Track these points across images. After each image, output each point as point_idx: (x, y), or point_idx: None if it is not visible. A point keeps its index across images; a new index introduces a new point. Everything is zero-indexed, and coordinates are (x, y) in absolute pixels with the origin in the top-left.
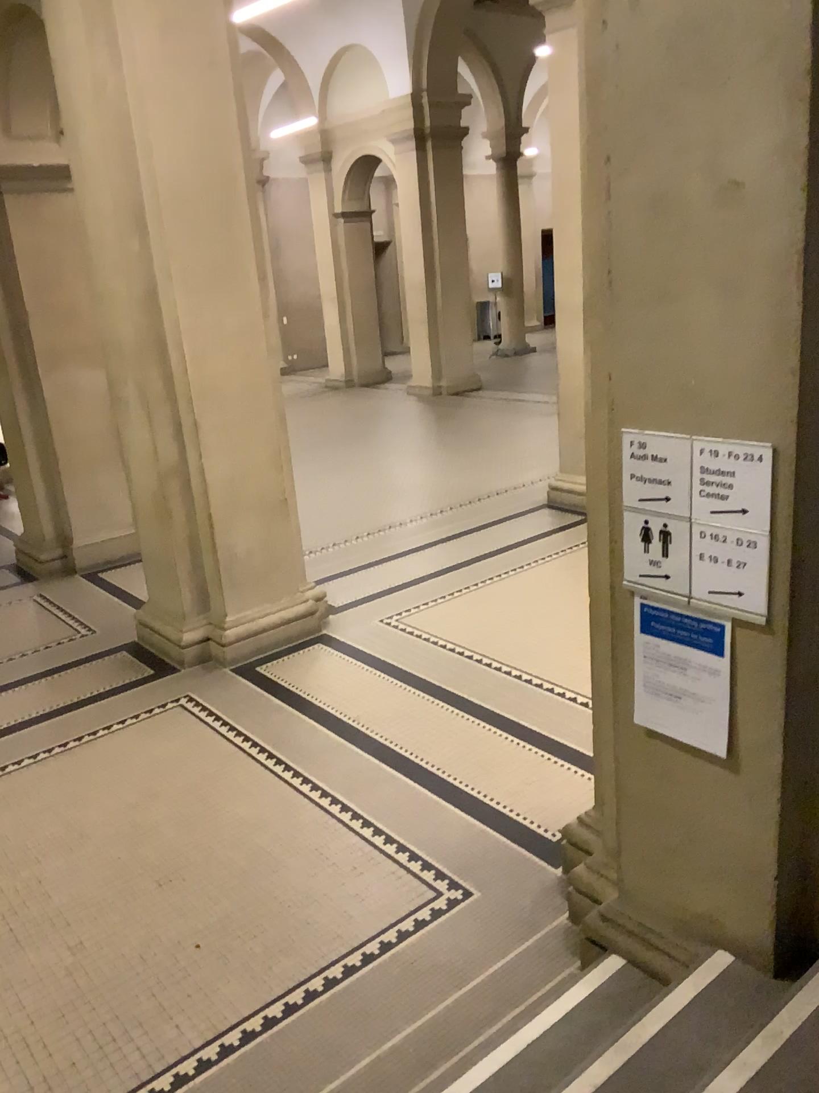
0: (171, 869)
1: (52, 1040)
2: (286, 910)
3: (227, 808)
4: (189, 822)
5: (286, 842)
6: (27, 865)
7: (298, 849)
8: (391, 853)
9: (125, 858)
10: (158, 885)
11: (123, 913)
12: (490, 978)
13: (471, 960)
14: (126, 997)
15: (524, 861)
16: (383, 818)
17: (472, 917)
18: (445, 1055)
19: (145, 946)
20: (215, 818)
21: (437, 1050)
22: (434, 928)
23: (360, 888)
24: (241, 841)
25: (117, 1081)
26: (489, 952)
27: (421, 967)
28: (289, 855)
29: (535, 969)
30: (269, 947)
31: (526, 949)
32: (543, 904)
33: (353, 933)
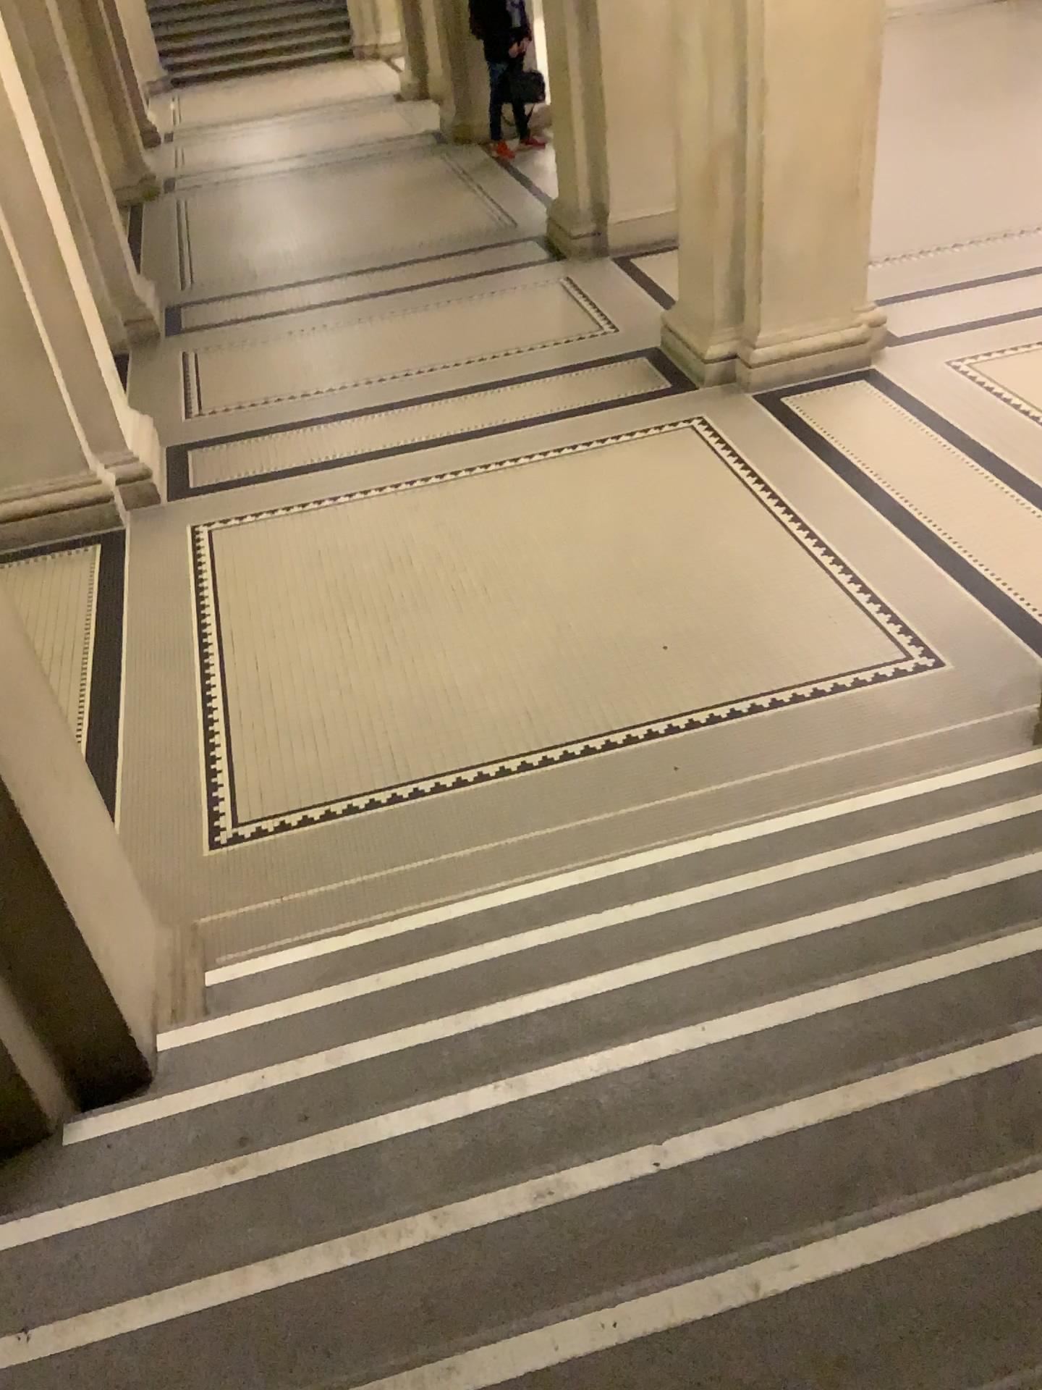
0: (656, 578)
1: (538, 684)
2: (754, 635)
3: (719, 535)
4: (680, 540)
5: (770, 579)
6: (530, 547)
7: (780, 587)
8: (873, 610)
9: (616, 559)
10: (642, 588)
11: (607, 604)
12: (933, 735)
13: (919, 717)
14: (600, 669)
15: (1014, 648)
16: (876, 576)
17: (936, 684)
18: (866, 779)
19: (623, 634)
20: (706, 542)
21: (861, 774)
22: (893, 683)
23: (832, 633)
24: (726, 567)
25: (585, 724)
26: (940, 715)
27: (870, 711)
28: (770, 590)
29: (981, 740)
30: (731, 661)
31: (980, 722)
32: (1017, 691)
33: (813, 669)
